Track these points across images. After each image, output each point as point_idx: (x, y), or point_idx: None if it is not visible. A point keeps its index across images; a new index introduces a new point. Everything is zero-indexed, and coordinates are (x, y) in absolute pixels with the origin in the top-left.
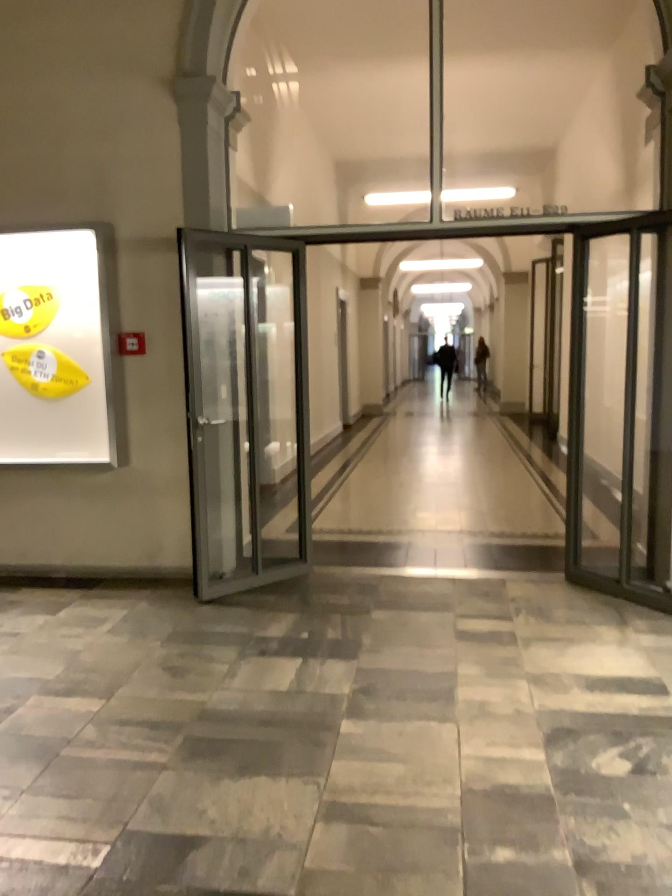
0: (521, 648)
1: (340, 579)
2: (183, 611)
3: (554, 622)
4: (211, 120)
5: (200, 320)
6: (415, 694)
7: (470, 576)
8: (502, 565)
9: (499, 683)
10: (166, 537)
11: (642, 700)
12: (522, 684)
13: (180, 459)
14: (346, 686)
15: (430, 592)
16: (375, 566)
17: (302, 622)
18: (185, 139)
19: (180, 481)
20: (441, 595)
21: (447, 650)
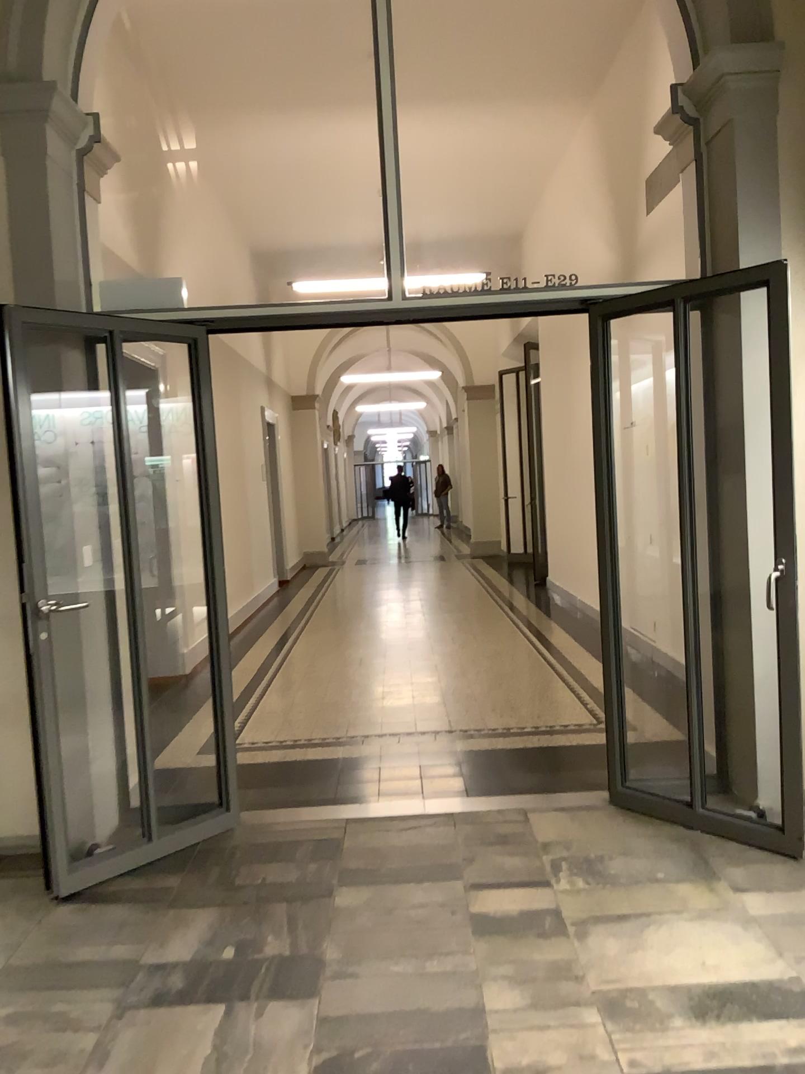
0: (576, 943)
1: (283, 835)
2: (27, 920)
3: (614, 884)
4: (52, 146)
5: (40, 447)
6: (422, 1067)
7: (476, 811)
8: (520, 788)
9: (556, 1022)
10: (4, 791)
11: (788, 1035)
12: (594, 1020)
13: (22, 665)
14: (303, 1059)
15: (422, 846)
16: (335, 805)
17: (224, 924)
18: (13, 175)
19: (23, 699)
20: (439, 850)
21: (463, 959)
